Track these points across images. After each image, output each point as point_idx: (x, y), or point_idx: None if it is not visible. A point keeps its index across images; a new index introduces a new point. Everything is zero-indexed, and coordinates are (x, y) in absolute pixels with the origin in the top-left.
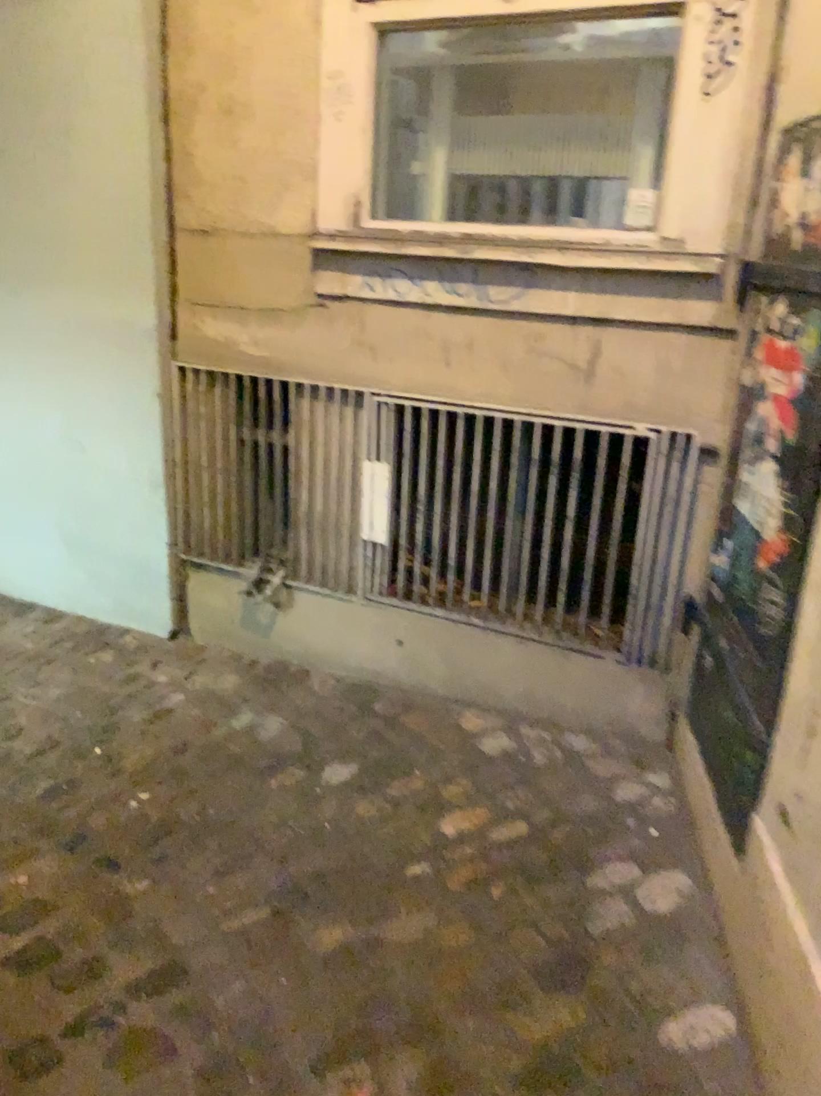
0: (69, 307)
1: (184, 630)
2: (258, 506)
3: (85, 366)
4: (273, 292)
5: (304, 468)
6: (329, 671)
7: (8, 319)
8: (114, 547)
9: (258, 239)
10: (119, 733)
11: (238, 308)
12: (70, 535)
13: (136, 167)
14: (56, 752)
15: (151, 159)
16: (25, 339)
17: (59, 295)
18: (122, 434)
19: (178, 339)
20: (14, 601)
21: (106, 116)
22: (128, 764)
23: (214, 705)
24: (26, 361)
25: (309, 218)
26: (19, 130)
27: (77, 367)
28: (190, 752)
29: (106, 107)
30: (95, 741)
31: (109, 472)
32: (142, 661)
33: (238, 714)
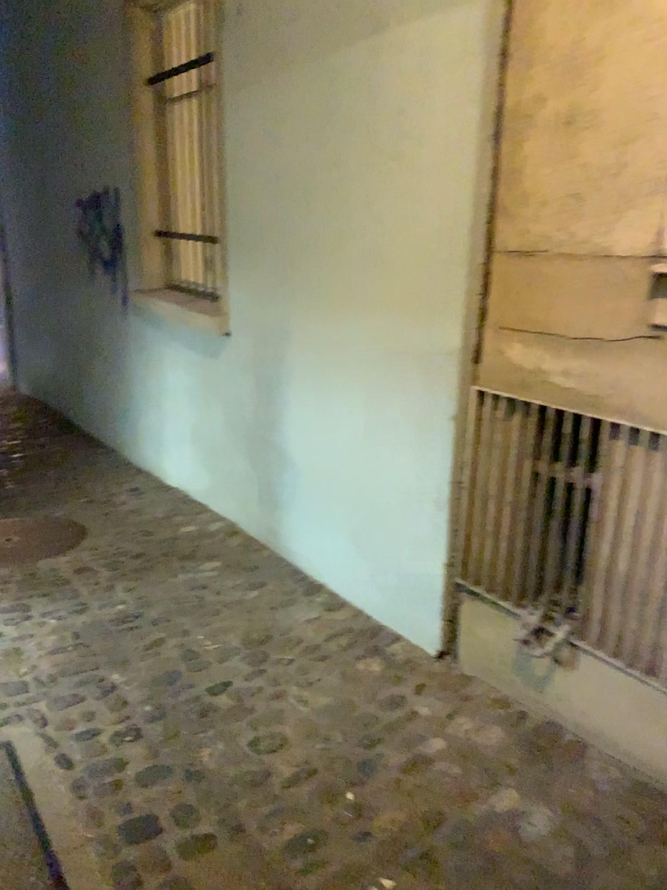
0: (381, 324)
1: (454, 654)
2: (547, 547)
3: (389, 380)
4: (595, 322)
5: (609, 520)
6: (612, 754)
7: (329, 329)
8: (396, 555)
9: (584, 263)
10: (373, 779)
11: (551, 336)
12: (359, 533)
13: (460, 189)
14: (309, 787)
15: (475, 180)
16: (340, 349)
17: (374, 311)
18: (416, 450)
19: (483, 363)
20: (306, 580)
21: (436, 139)
22: (376, 829)
23: (476, 766)
24: (339, 369)
25: (651, 240)
26: (356, 159)
27: (382, 380)
28: (443, 832)
29: (437, 130)
30: (348, 784)
31: (400, 483)
32: (409, 681)
33: (501, 791)
